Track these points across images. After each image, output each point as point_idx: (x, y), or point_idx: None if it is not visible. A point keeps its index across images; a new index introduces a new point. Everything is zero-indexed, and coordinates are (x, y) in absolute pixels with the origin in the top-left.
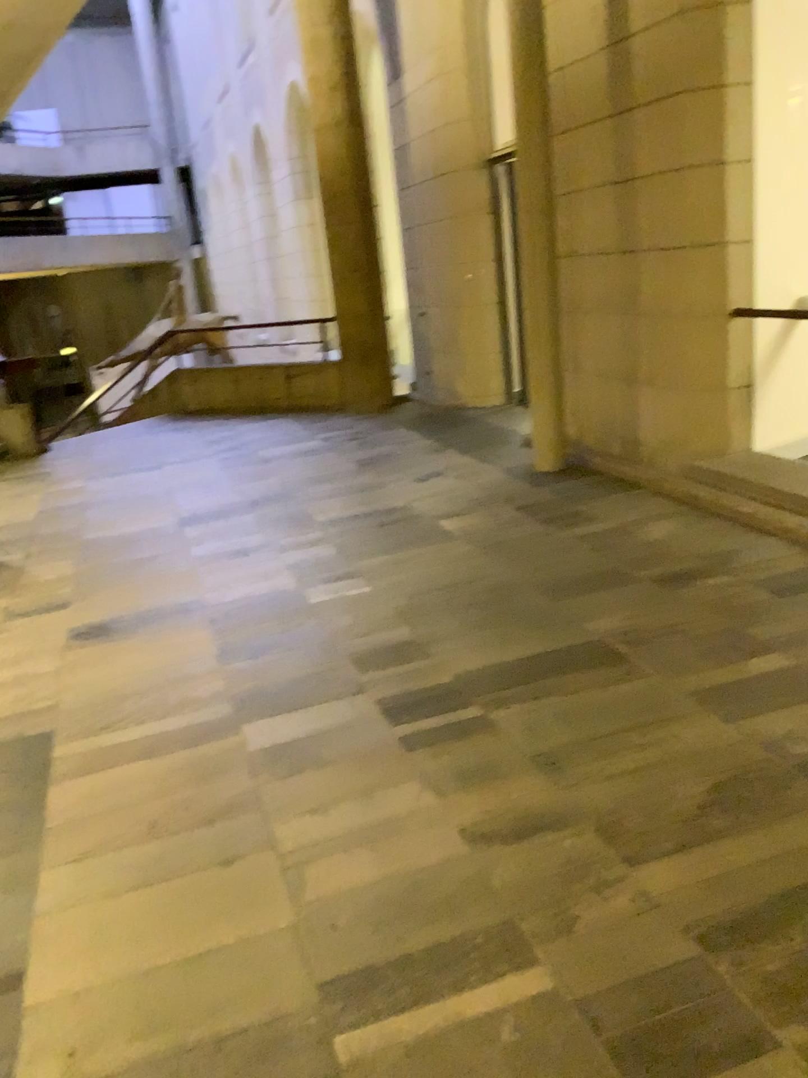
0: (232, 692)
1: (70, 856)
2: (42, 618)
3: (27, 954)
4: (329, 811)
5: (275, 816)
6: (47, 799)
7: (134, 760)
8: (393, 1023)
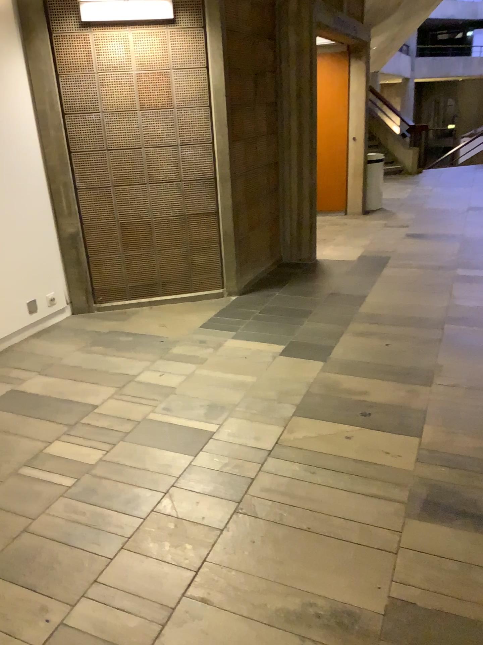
0: (458, 260)
1: (386, 281)
2: (397, 228)
3: (369, 293)
4: (474, 291)
5: (454, 288)
6: (383, 269)
7: (414, 268)
8: (463, 326)
